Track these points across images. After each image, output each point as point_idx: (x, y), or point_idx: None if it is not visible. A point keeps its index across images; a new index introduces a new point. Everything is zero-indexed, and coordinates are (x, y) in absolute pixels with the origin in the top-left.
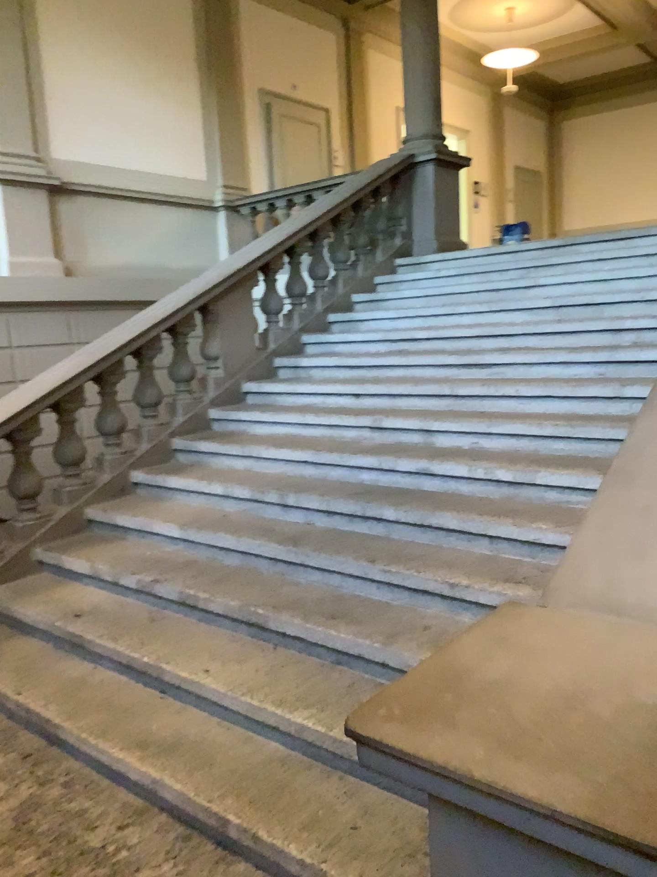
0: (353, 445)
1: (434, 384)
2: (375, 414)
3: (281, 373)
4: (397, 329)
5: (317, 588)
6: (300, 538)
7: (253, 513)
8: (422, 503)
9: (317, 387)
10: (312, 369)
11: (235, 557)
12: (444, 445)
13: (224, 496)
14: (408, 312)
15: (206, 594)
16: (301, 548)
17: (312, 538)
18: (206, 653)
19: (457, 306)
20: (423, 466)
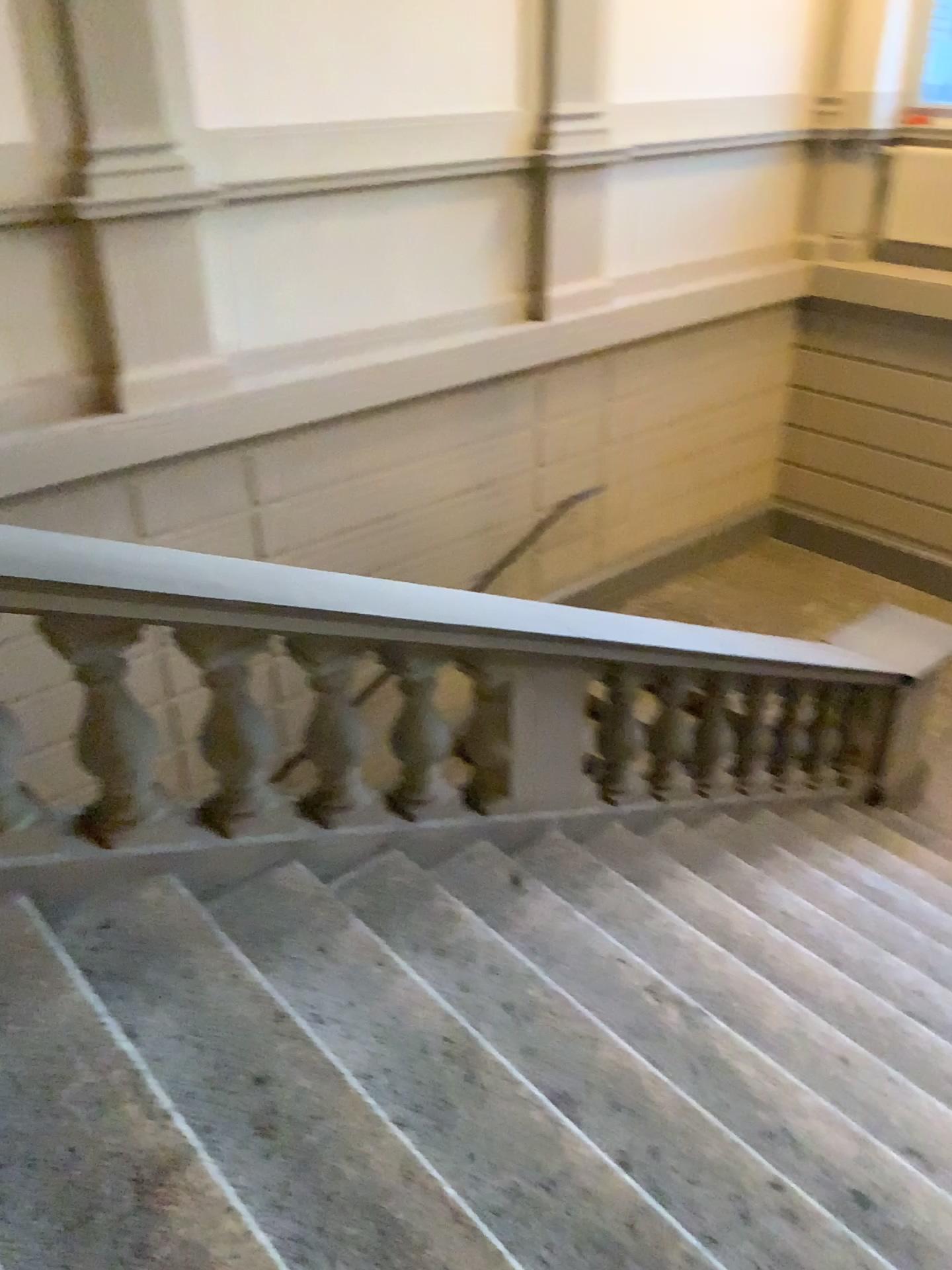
0: None
1: None
2: None
3: None
4: None
5: None
6: None
7: None
8: None
9: None
10: None
11: None
12: None
13: None
14: None
15: None
16: None
17: None
18: None
19: None
20: None
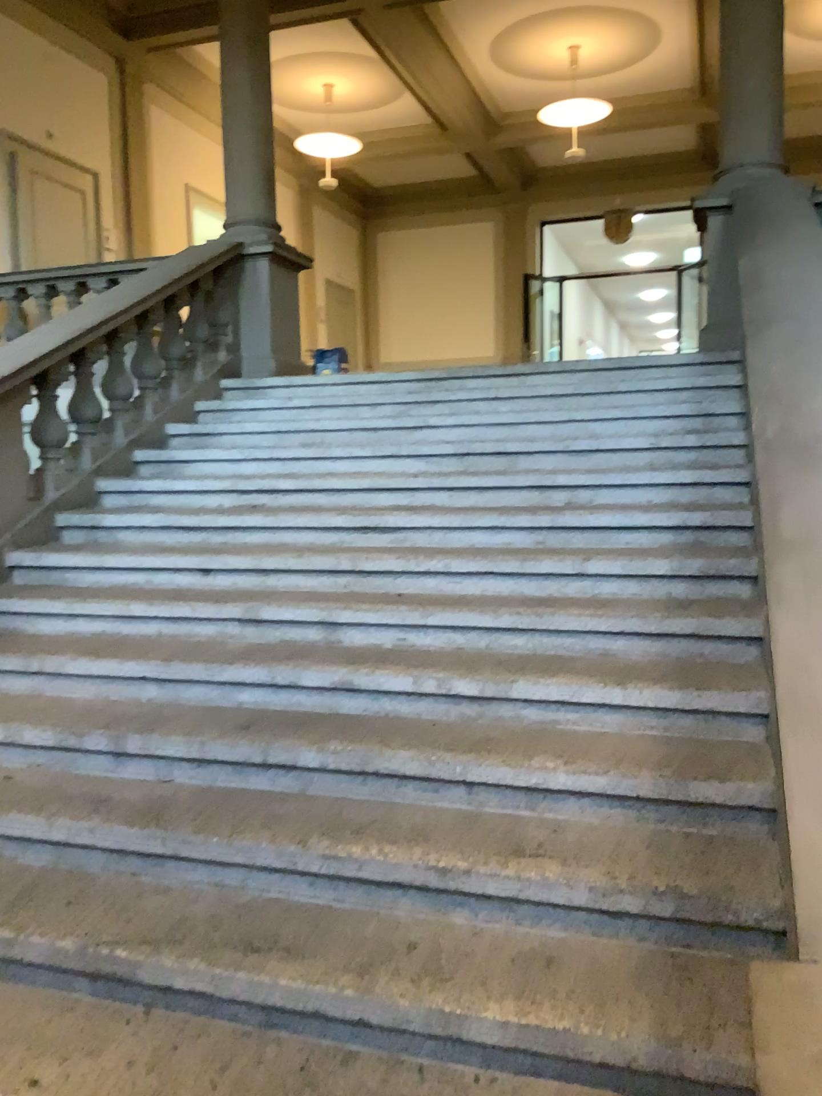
0: (216, 648)
1: (318, 555)
2: (241, 600)
3: (69, 537)
4: (242, 476)
5: (209, 893)
6: (159, 807)
7: (65, 768)
8: (351, 737)
9: (134, 559)
10: (118, 530)
11: (45, 850)
12: (361, 645)
13: (6, 743)
14: (254, 453)
15: (0, 925)
16: (167, 825)
17: (181, 806)
18: (22, 1045)
19: (324, 448)
20: (338, 678)
